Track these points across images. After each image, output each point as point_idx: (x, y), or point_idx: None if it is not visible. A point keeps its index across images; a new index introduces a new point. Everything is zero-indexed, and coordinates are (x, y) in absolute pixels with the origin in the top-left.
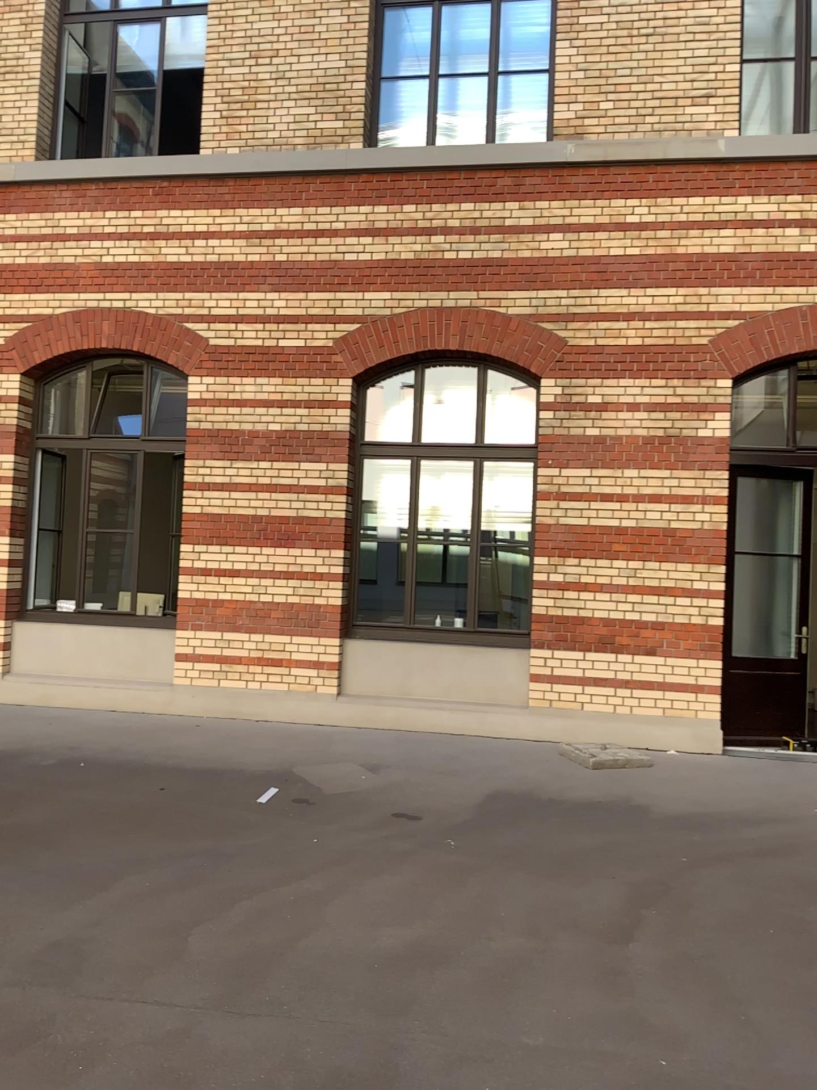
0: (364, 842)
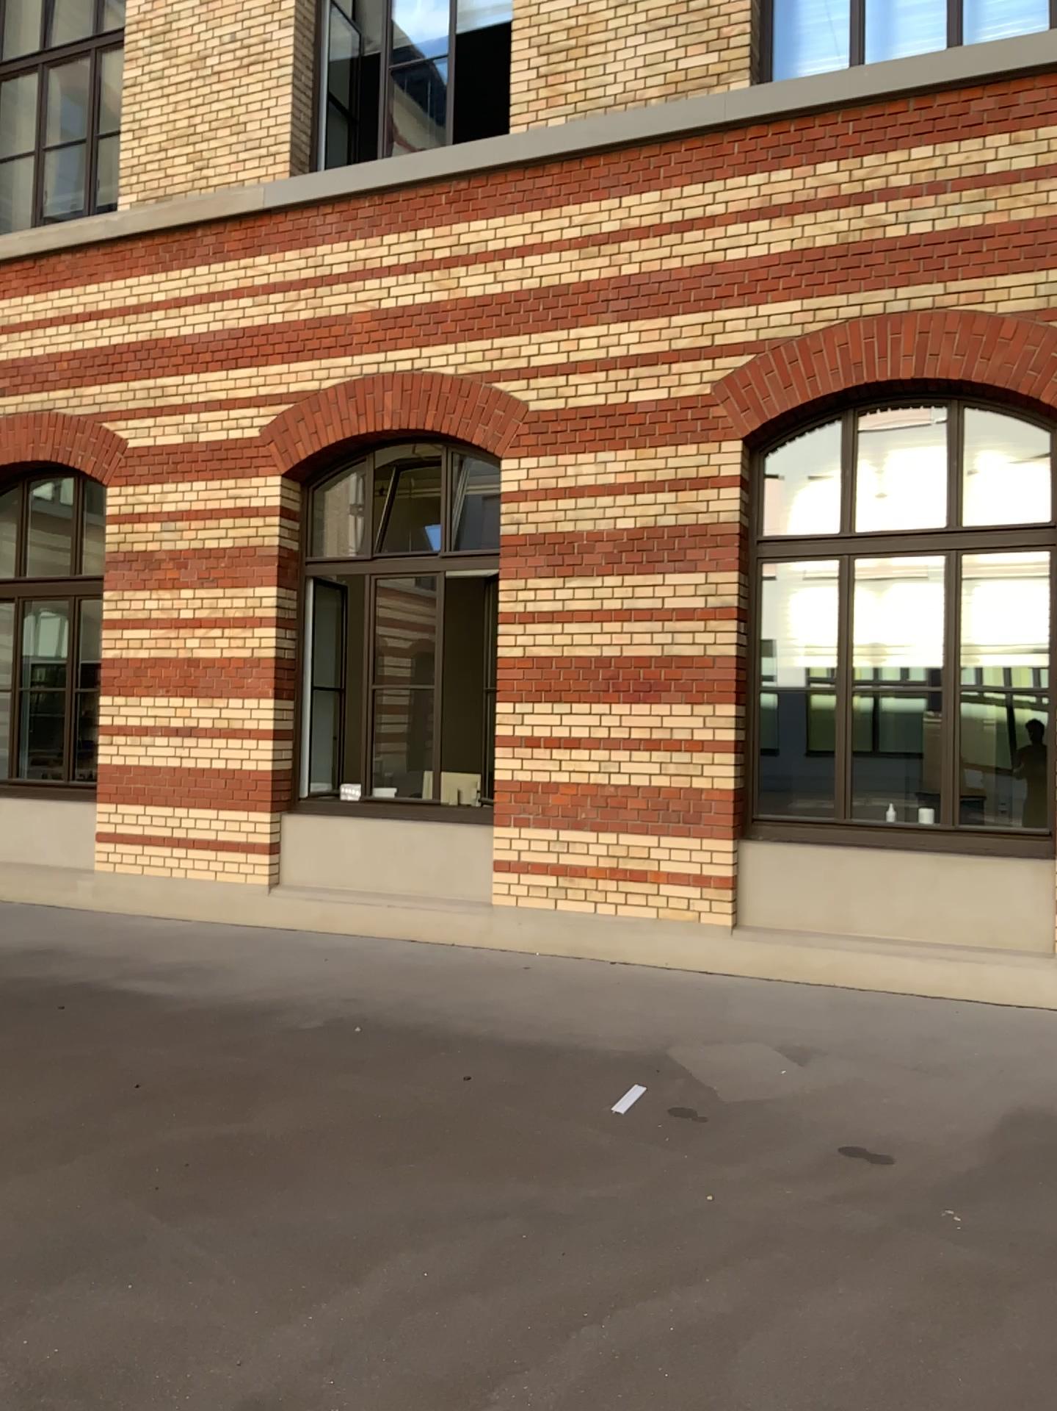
0: (793, 1212)
